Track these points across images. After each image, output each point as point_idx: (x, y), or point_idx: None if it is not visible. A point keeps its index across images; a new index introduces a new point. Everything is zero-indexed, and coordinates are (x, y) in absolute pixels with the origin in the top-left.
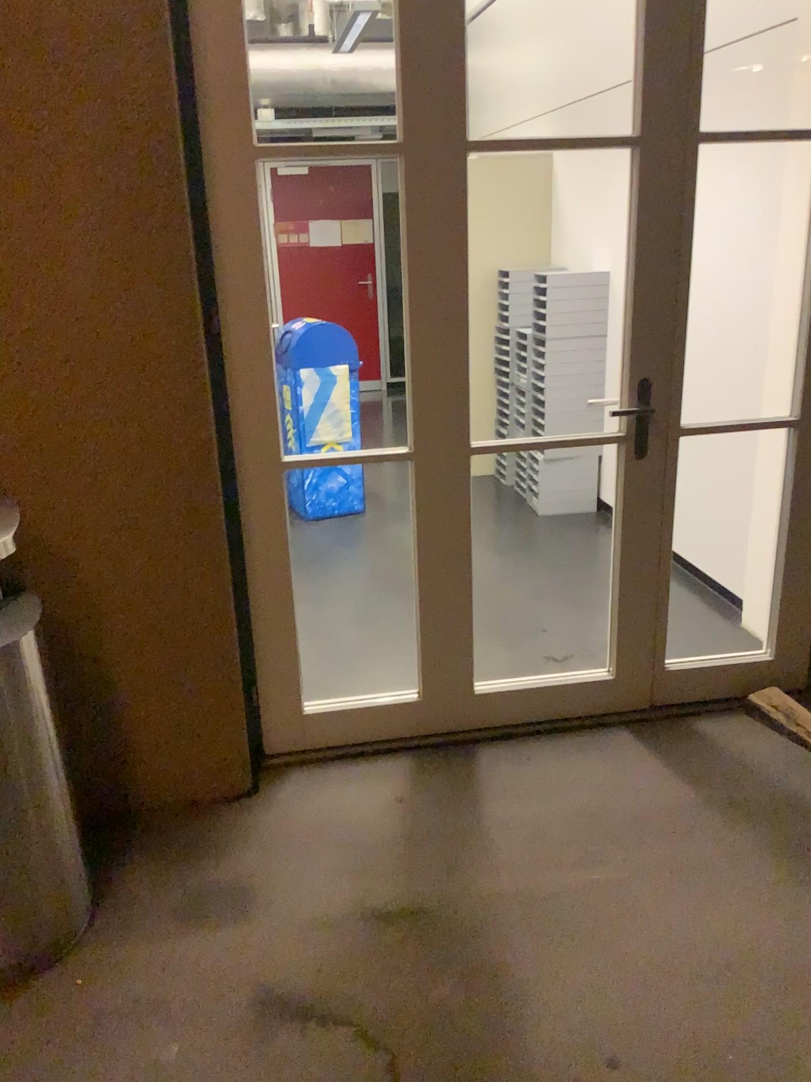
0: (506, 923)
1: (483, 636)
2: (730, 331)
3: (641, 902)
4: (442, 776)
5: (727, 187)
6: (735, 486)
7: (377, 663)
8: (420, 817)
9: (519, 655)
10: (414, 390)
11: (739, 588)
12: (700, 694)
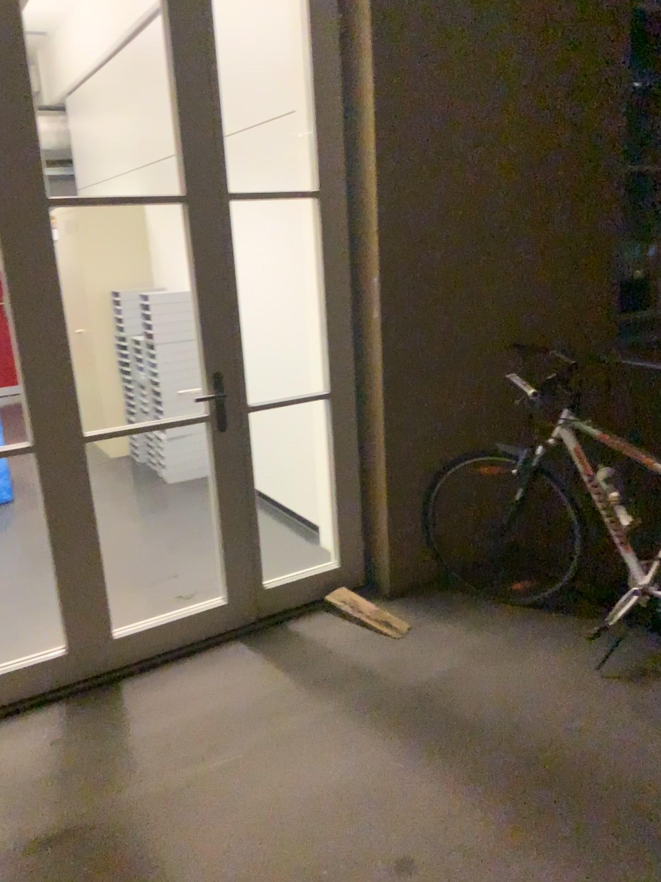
0: (151, 819)
1: (121, 588)
2: (286, 331)
3: (256, 774)
4: (93, 712)
5: (269, 227)
6: (305, 444)
7: (30, 627)
8: (74, 751)
9: (151, 599)
10: (31, 394)
11: (317, 519)
12: (294, 604)
